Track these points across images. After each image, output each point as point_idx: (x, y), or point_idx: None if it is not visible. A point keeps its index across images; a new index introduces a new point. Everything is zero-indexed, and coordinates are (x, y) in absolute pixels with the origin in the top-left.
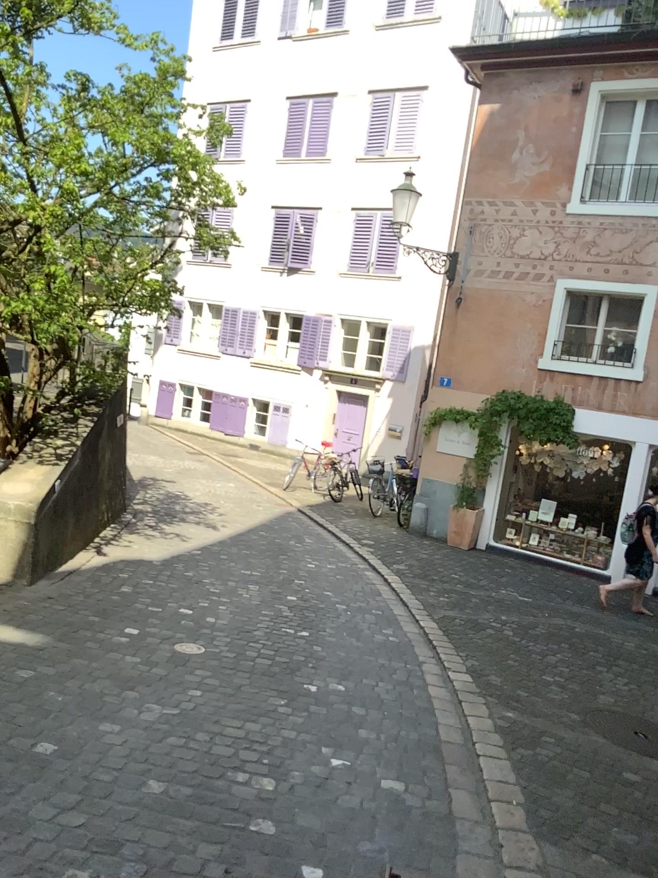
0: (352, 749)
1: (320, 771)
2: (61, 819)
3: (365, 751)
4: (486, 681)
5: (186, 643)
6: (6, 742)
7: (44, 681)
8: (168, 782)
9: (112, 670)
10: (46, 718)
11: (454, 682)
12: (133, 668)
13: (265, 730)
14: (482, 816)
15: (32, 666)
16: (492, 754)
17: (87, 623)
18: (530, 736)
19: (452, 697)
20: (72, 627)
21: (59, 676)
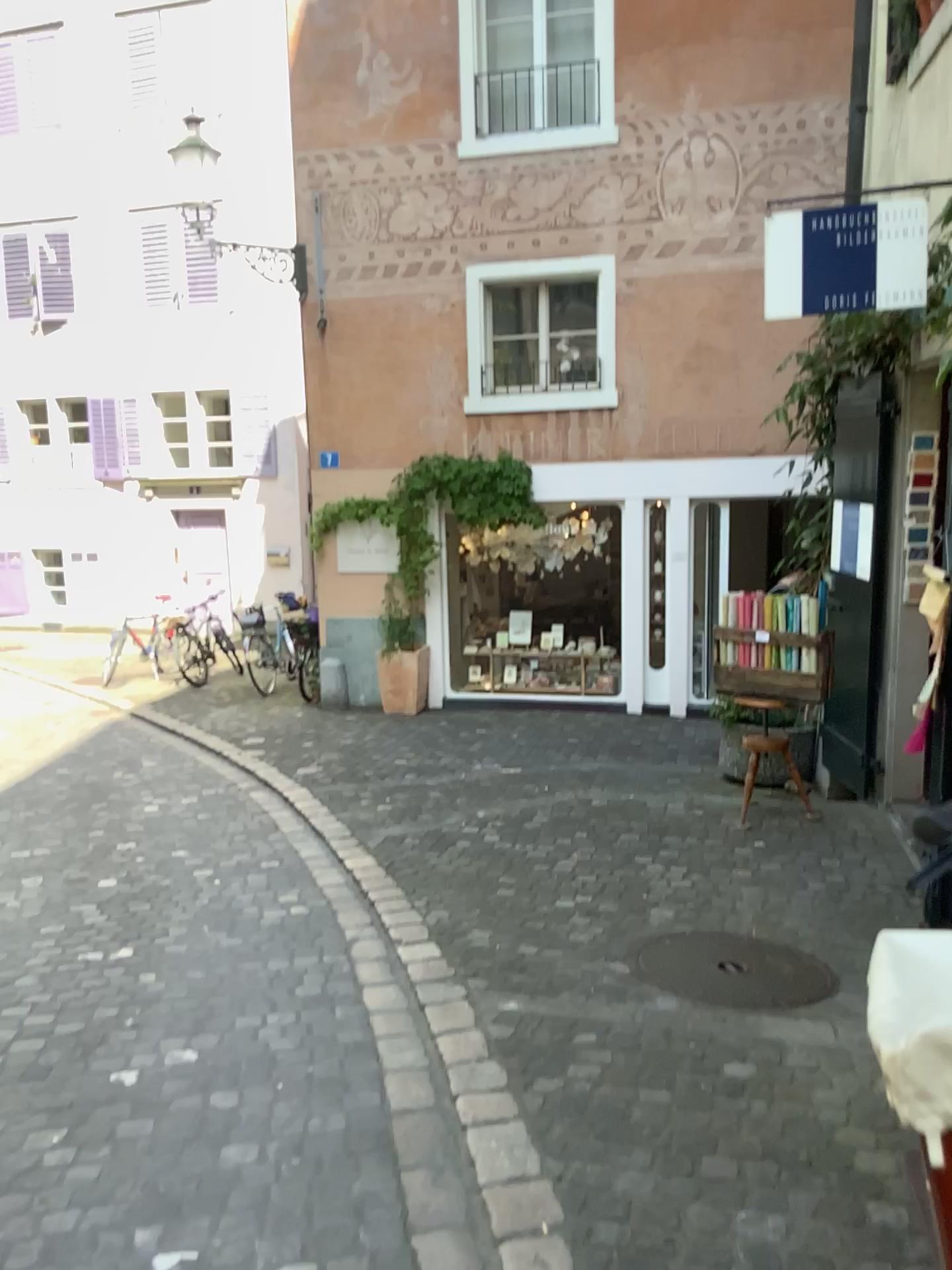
0: (202, 1214)
1: None
2: None
3: (230, 1211)
4: (465, 946)
5: None
6: None
7: None
8: None
9: None
10: None
11: (409, 965)
12: None
13: (1, 1233)
14: None
15: None
16: (489, 1118)
17: None
18: (553, 1044)
19: (406, 1003)
20: None
21: None
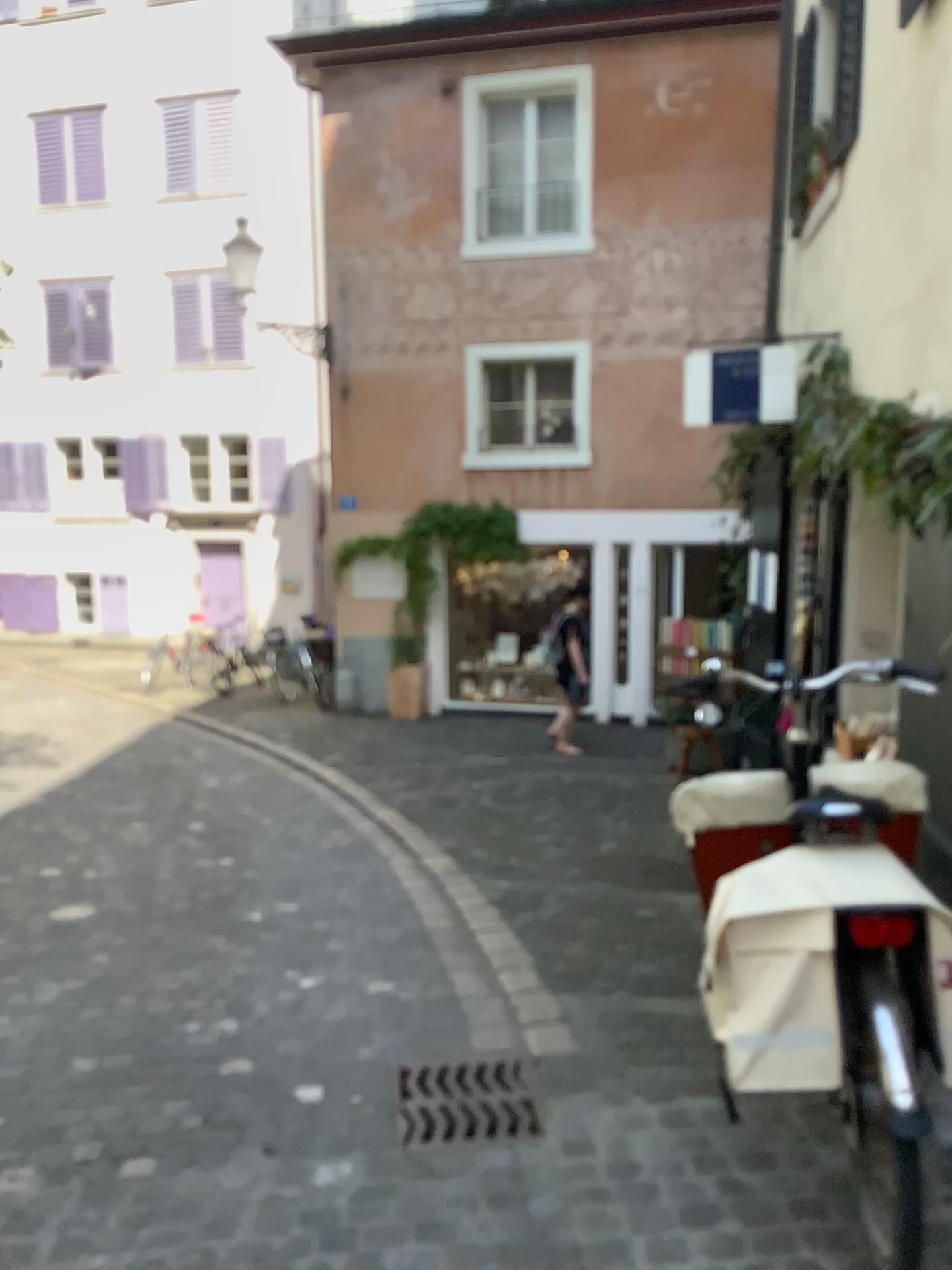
0: (325, 965)
1: (292, 995)
2: None
3: (341, 963)
4: (469, 860)
5: (67, 906)
6: None
7: None
8: (102, 1055)
9: None
10: None
11: (431, 869)
12: (3, 951)
13: (208, 973)
14: (491, 988)
15: None
16: (491, 929)
17: None
18: (531, 902)
19: (432, 886)
20: None
21: None
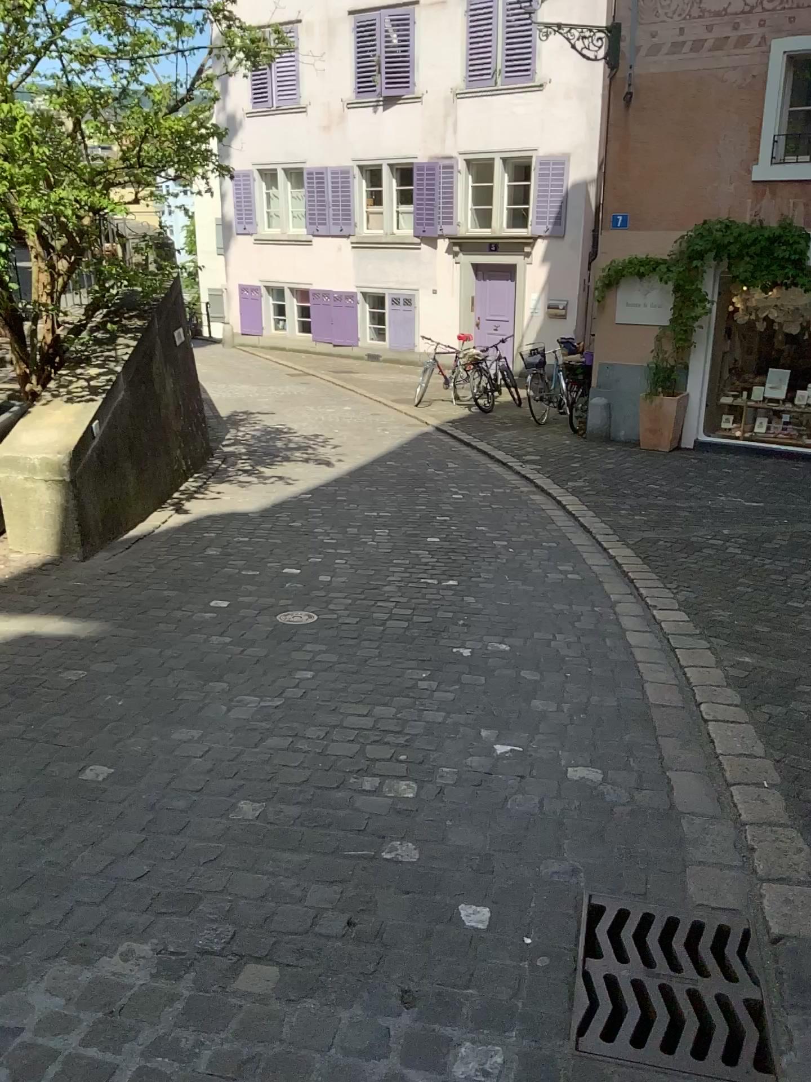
0: (525, 730)
1: (480, 766)
2: (114, 872)
3: (543, 732)
4: (706, 616)
5: (292, 610)
6: (42, 770)
7: (99, 681)
8: (265, 805)
9: (191, 657)
10: (99, 731)
11: (662, 621)
12: (220, 651)
13: (400, 715)
14: (719, 808)
15: (84, 664)
16: (725, 717)
17: (160, 598)
18: (777, 685)
19: (660, 643)
20: (141, 606)
21: (120, 672)
